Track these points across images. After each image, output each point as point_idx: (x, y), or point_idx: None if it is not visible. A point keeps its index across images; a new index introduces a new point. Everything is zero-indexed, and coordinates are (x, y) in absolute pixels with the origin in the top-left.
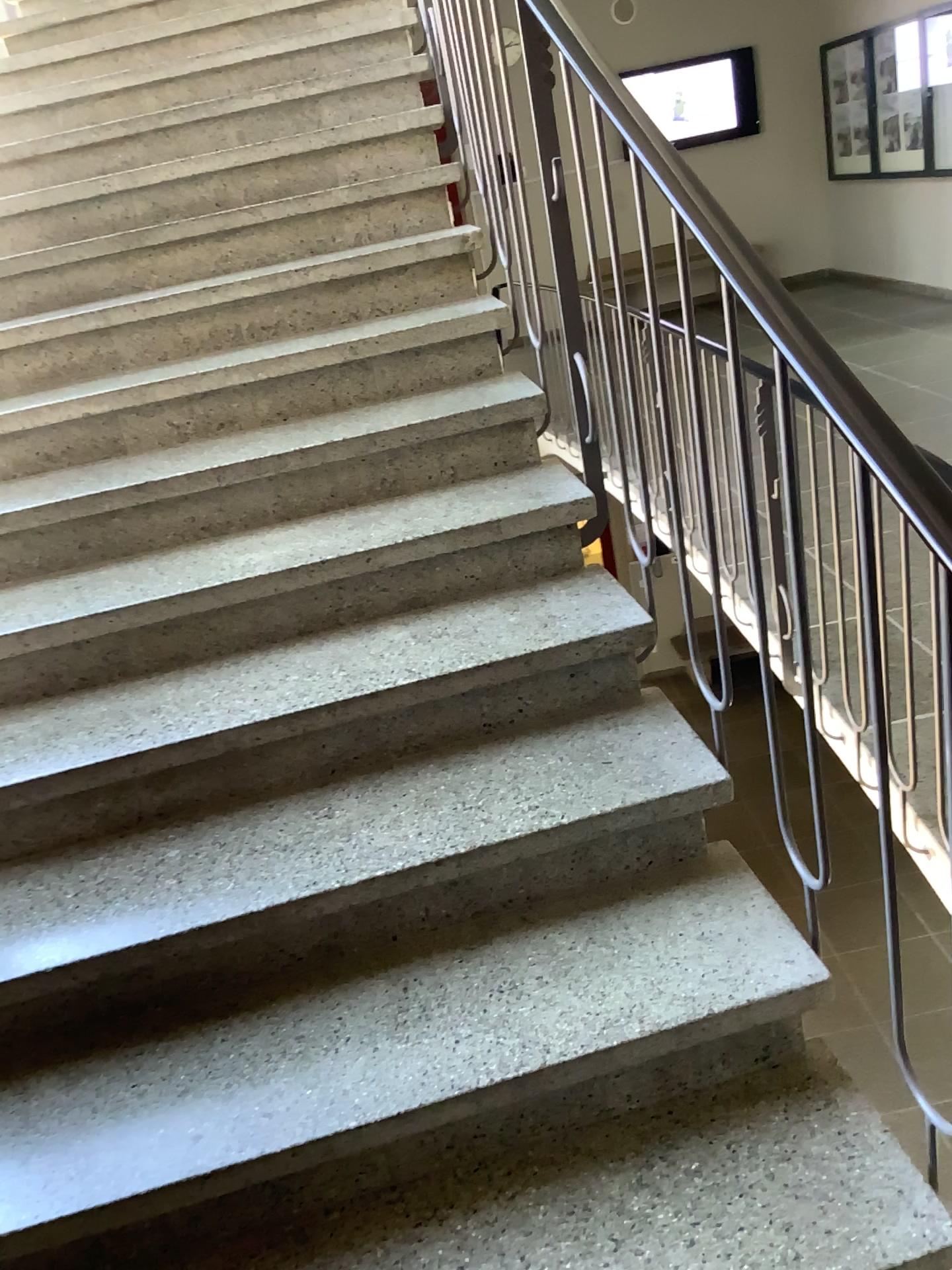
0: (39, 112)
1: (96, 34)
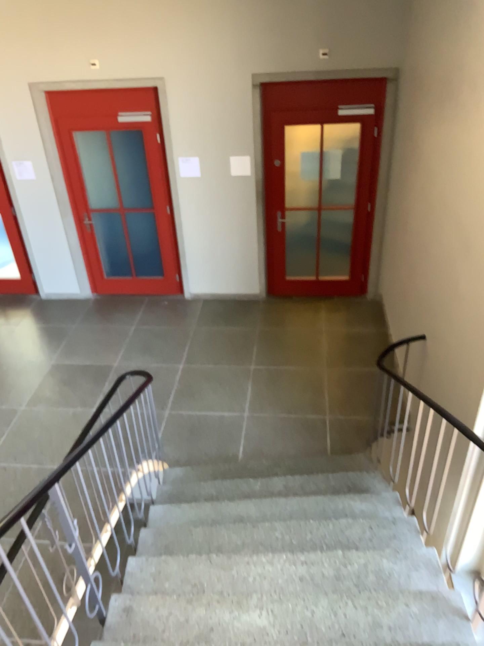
0: None
1: None
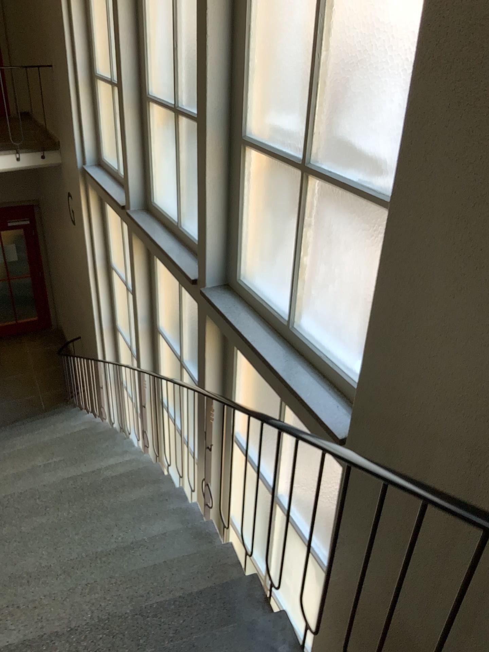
0: (118, 476)
1: (109, 497)
